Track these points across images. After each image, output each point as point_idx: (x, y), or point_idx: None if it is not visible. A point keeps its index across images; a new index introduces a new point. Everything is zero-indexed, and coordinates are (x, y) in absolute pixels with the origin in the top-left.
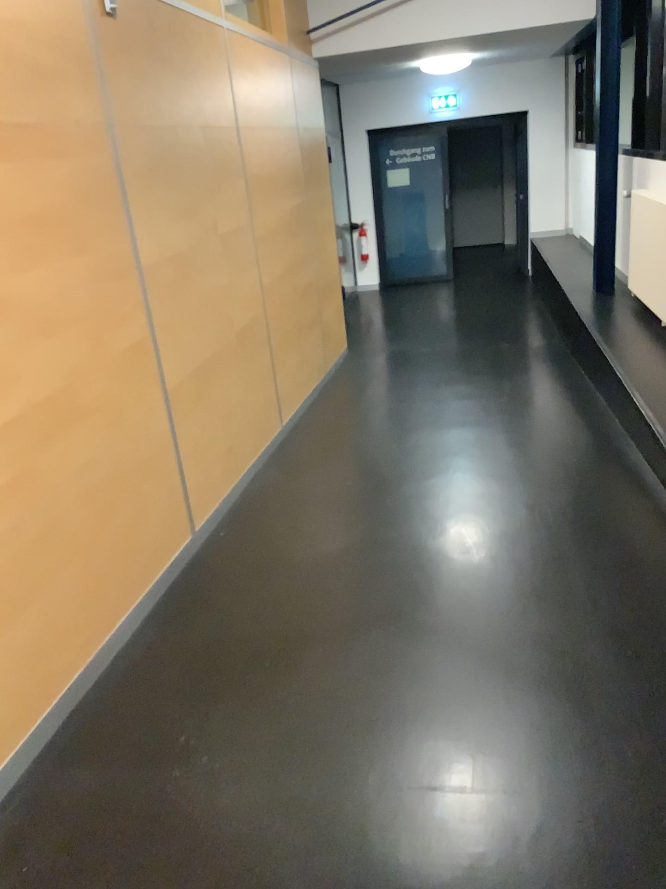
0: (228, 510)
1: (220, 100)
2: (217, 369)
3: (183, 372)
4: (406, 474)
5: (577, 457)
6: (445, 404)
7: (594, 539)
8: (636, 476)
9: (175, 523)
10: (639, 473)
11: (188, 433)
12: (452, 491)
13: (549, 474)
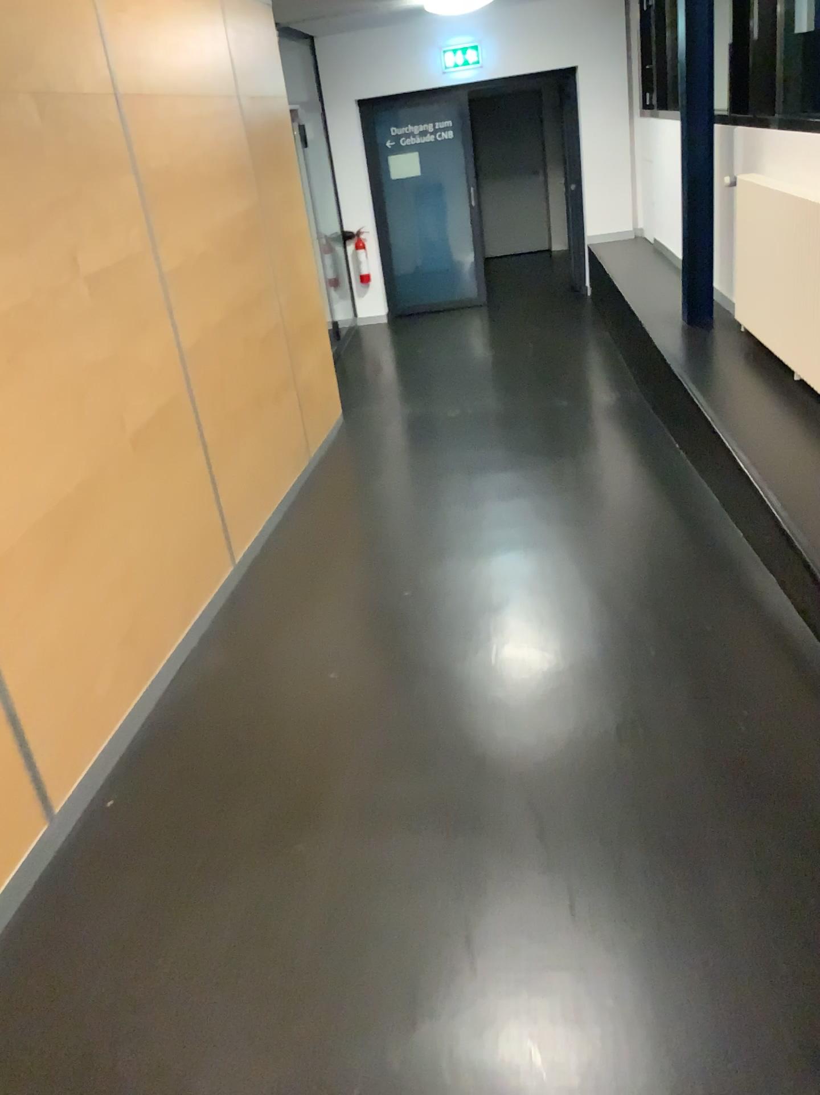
0: (129, 744)
1: (73, 46)
2: (93, 512)
3: (8, 540)
4: (423, 652)
5: (689, 609)
6: (481, 511)
7: (743, 797)
8: (789, 648)
9: (7, 814)
10: (794, 642)
11: (29, 644)
12: (497, 689)
13: (650, 646)
